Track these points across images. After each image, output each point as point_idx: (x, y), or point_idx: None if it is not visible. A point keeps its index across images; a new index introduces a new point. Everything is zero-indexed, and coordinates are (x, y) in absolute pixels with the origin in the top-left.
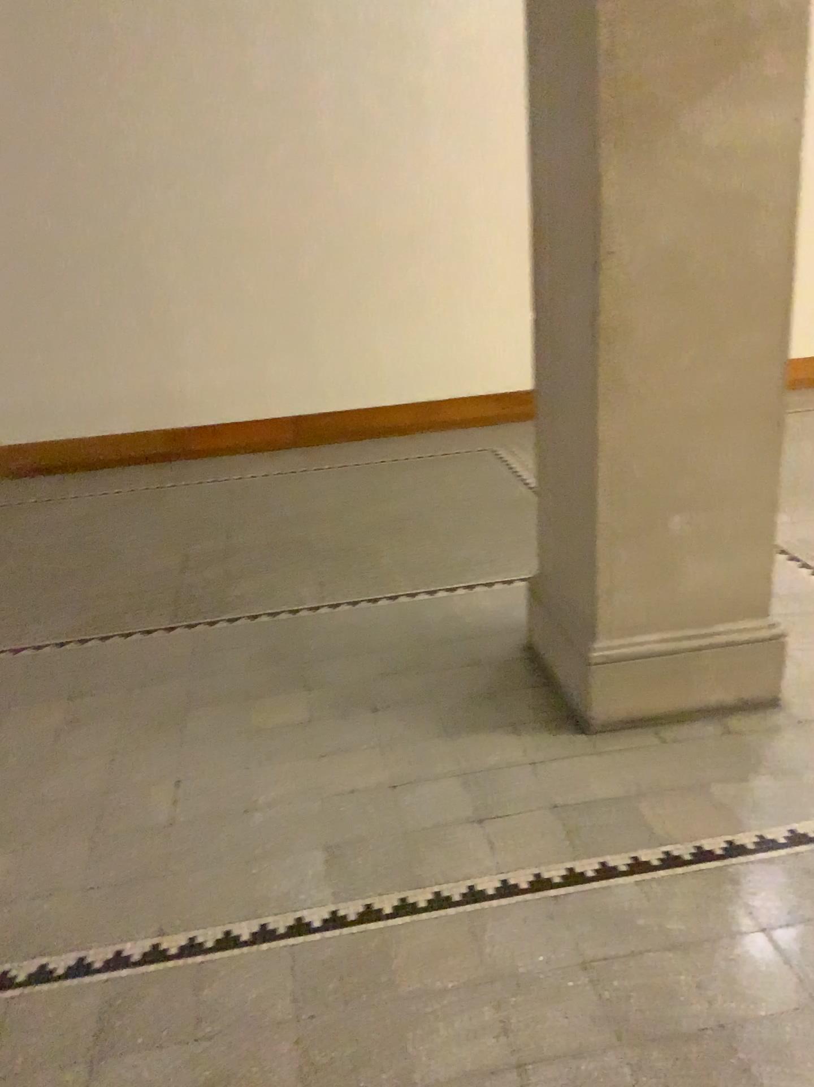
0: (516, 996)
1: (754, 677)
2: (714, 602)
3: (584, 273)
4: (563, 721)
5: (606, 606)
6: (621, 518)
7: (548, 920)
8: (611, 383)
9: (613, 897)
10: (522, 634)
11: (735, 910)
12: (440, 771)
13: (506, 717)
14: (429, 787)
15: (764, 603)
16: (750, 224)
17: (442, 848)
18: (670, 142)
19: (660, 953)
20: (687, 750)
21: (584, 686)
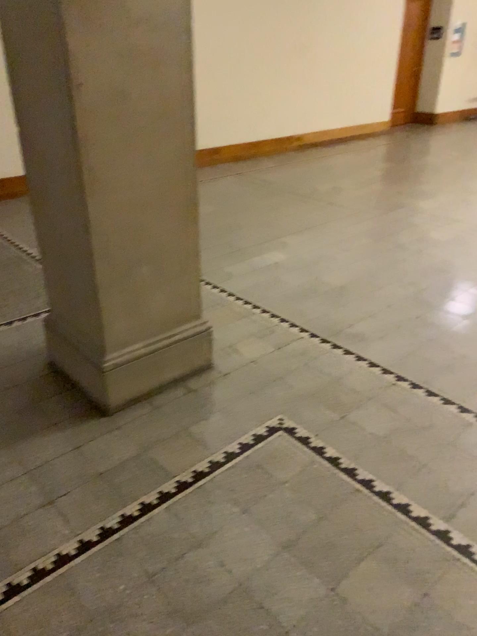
0: (115, 625)
1: (199, 355)
2: (172, 315)
3: (62, 100)
4: (88, 412)
5: (108, 332)
6: (111, 273)
7: (120, 559)
8: (94, 181)
9: (157, 526)
10: (41, 355)
11: (228, 506)
12: (10, 474)
13: (48, 419)
14: (5, 490)
15: (198, 310)
16: (171, 70)
17: (29, 534)
18: (115, 4)
19: (196, 553)
20: (171, 410)
21: (100, 386)
